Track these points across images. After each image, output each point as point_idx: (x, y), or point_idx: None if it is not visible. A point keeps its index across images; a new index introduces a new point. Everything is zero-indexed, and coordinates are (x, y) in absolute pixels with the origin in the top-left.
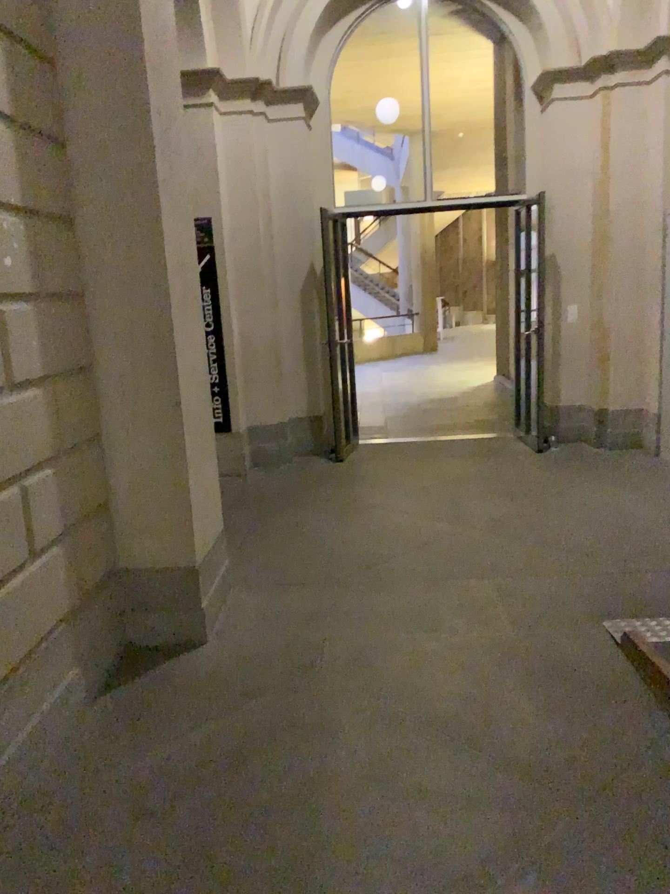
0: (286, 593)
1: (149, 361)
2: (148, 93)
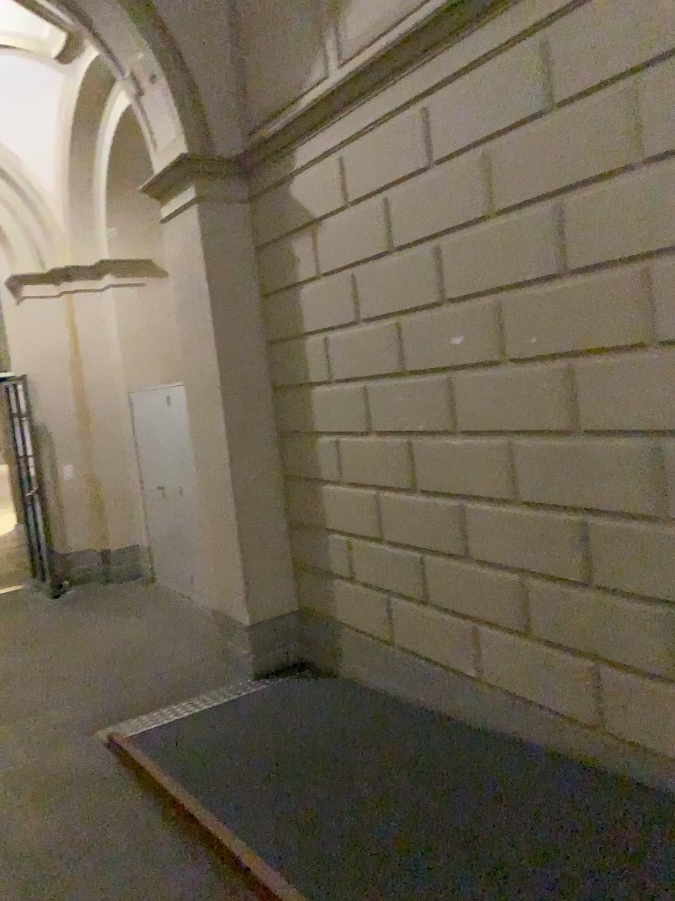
0: None
1: None
2: None
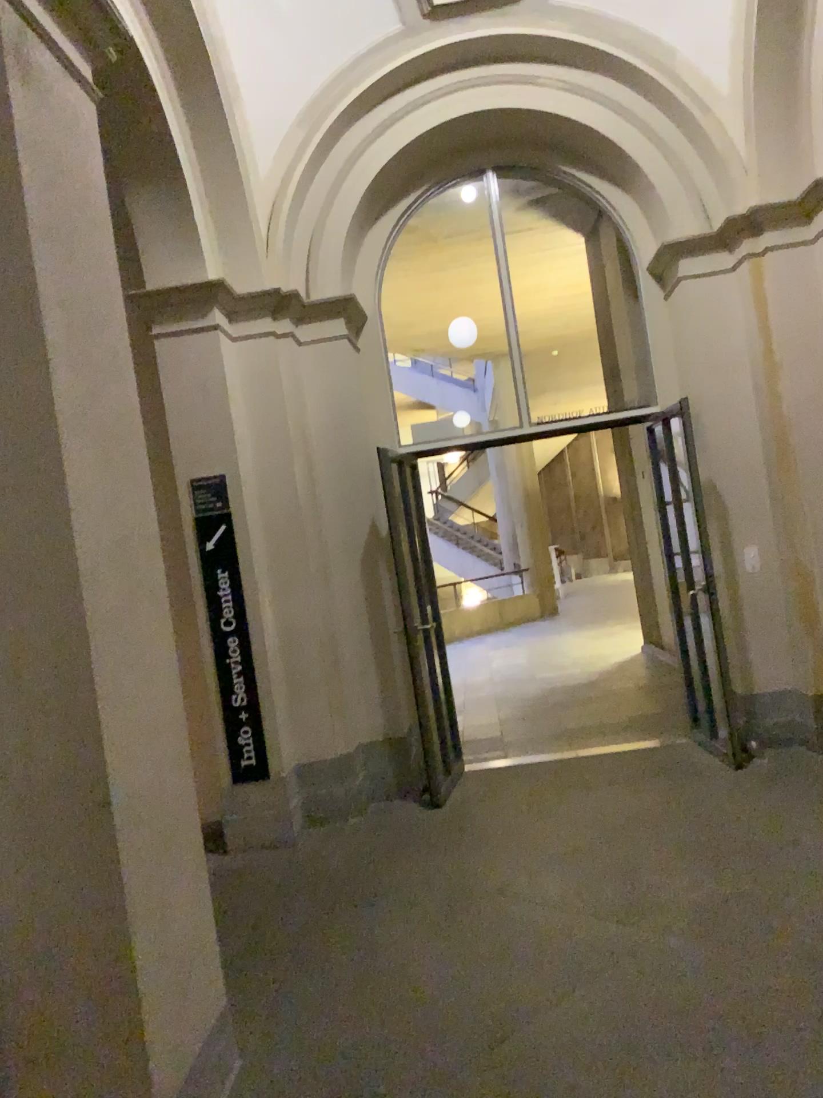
0: None
1: (57, 729)
2: (39, 277)
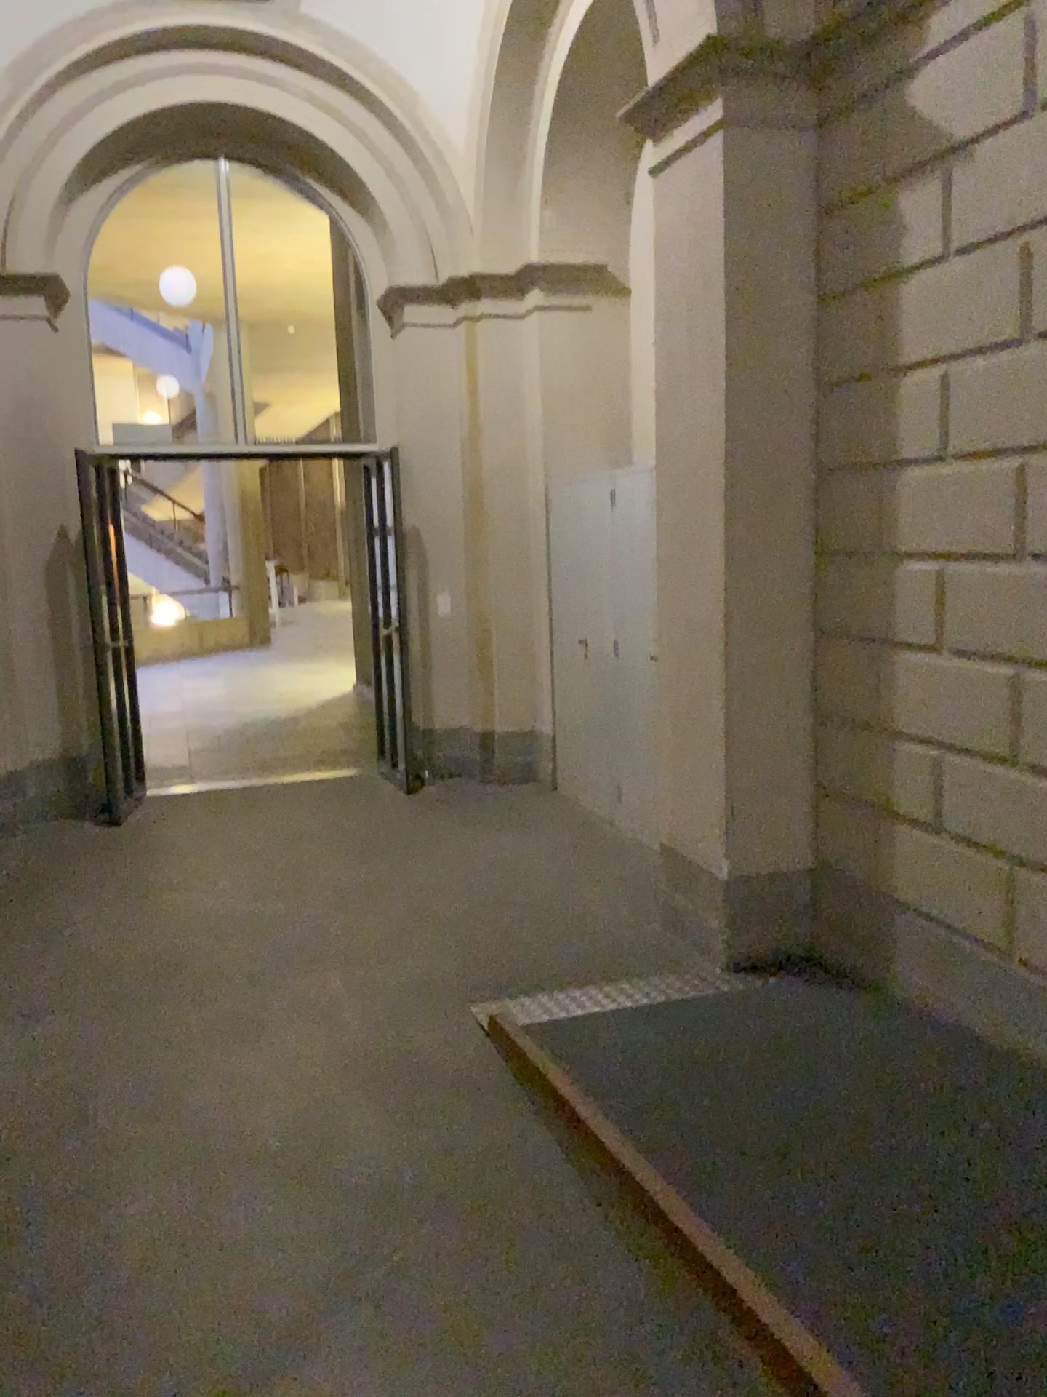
0: (37, 1025)
1: None
2: None
